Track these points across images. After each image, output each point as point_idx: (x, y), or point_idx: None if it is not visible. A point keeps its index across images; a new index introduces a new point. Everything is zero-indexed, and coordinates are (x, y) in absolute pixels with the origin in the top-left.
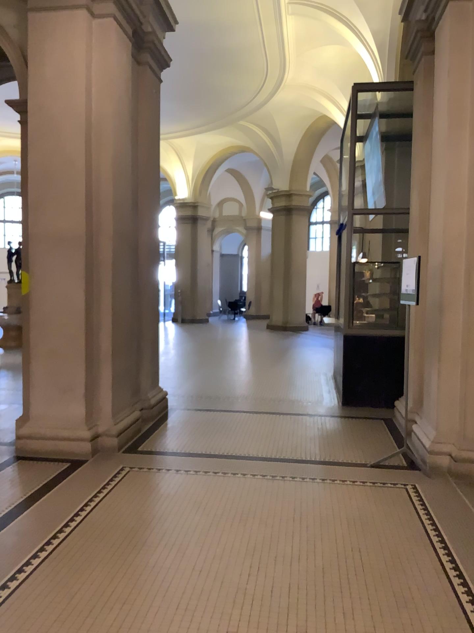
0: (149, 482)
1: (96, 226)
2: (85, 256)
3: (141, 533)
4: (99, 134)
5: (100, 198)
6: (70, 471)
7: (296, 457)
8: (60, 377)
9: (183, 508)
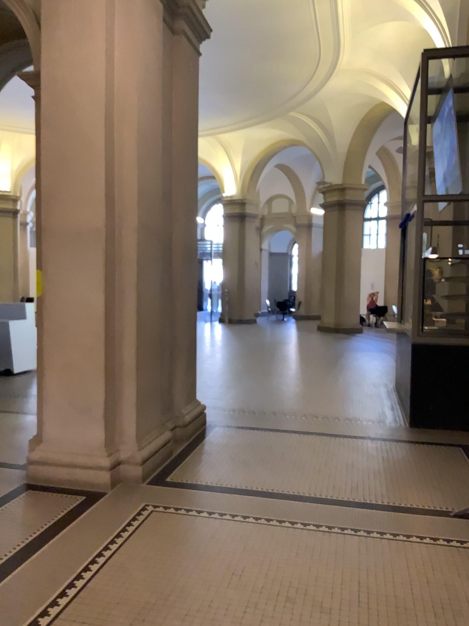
0: (174, 530)
1: (119, 216)
2: (106, 252)
3: (154, 615)
4: (122, 108)
5: (123, 183)
6: (82, 508)
7: (356, 498)
8: (76, 393)
9: (213, 573)
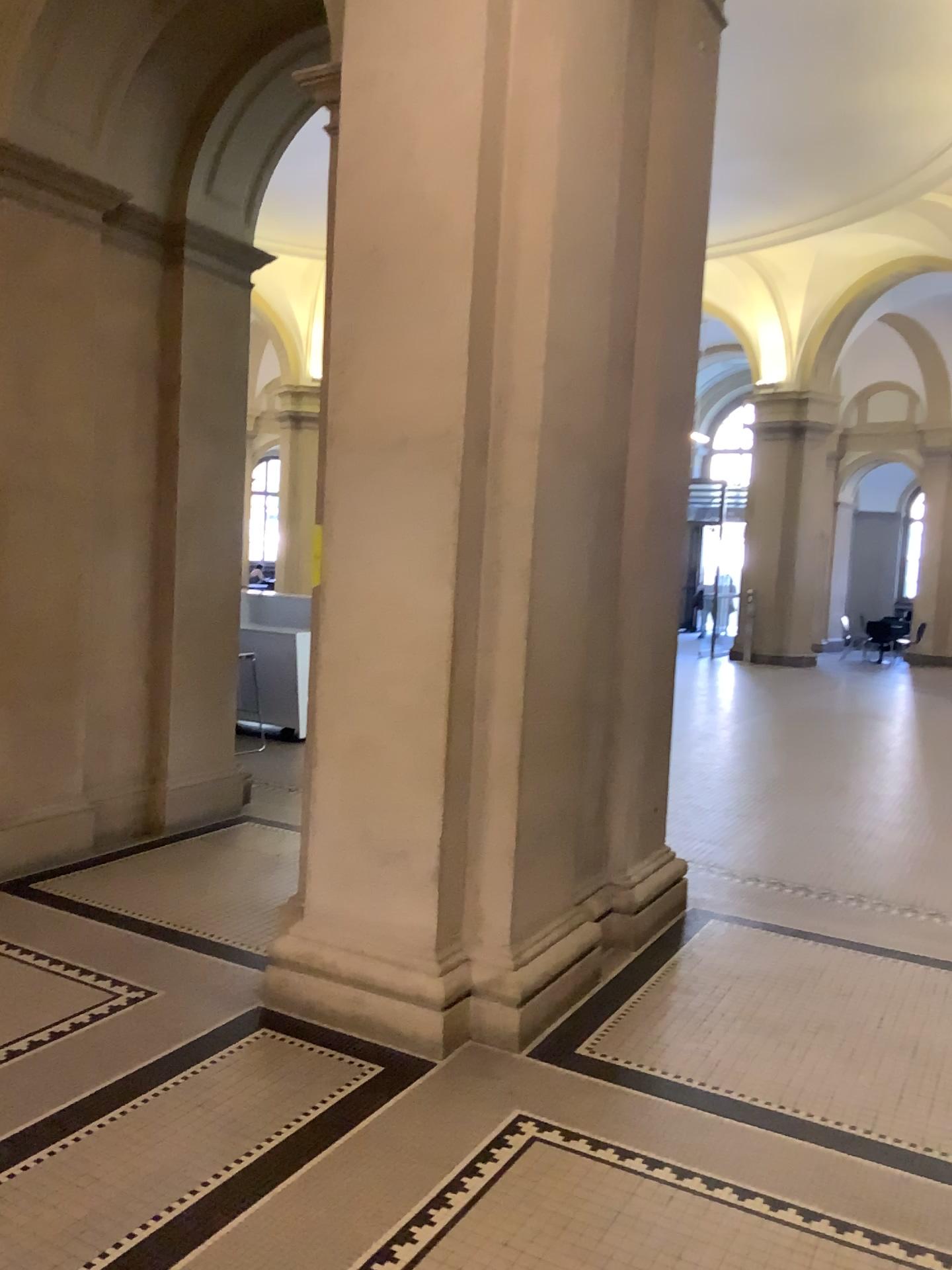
0: (580, 1214)
1: (499, 400)
2: (466, 487)
3: None
4: (520, 137)
5: (513, 320)
6: (368, 1103)
7: None
8: (379, 816)
9: None
